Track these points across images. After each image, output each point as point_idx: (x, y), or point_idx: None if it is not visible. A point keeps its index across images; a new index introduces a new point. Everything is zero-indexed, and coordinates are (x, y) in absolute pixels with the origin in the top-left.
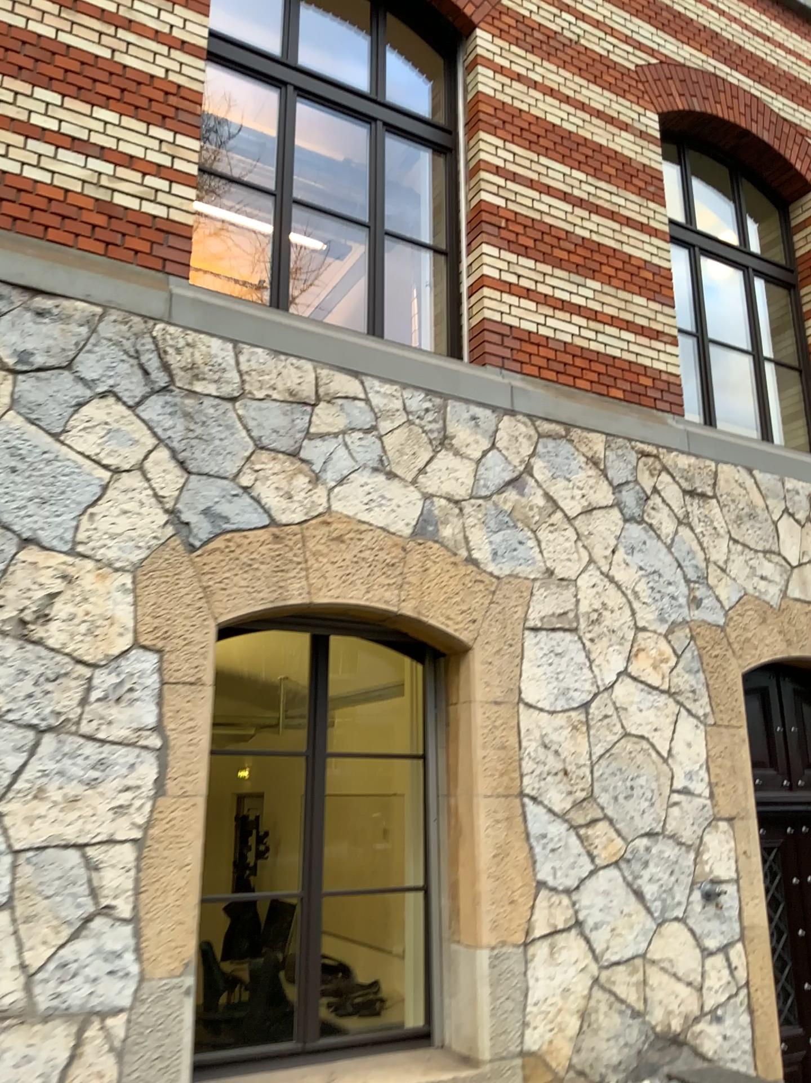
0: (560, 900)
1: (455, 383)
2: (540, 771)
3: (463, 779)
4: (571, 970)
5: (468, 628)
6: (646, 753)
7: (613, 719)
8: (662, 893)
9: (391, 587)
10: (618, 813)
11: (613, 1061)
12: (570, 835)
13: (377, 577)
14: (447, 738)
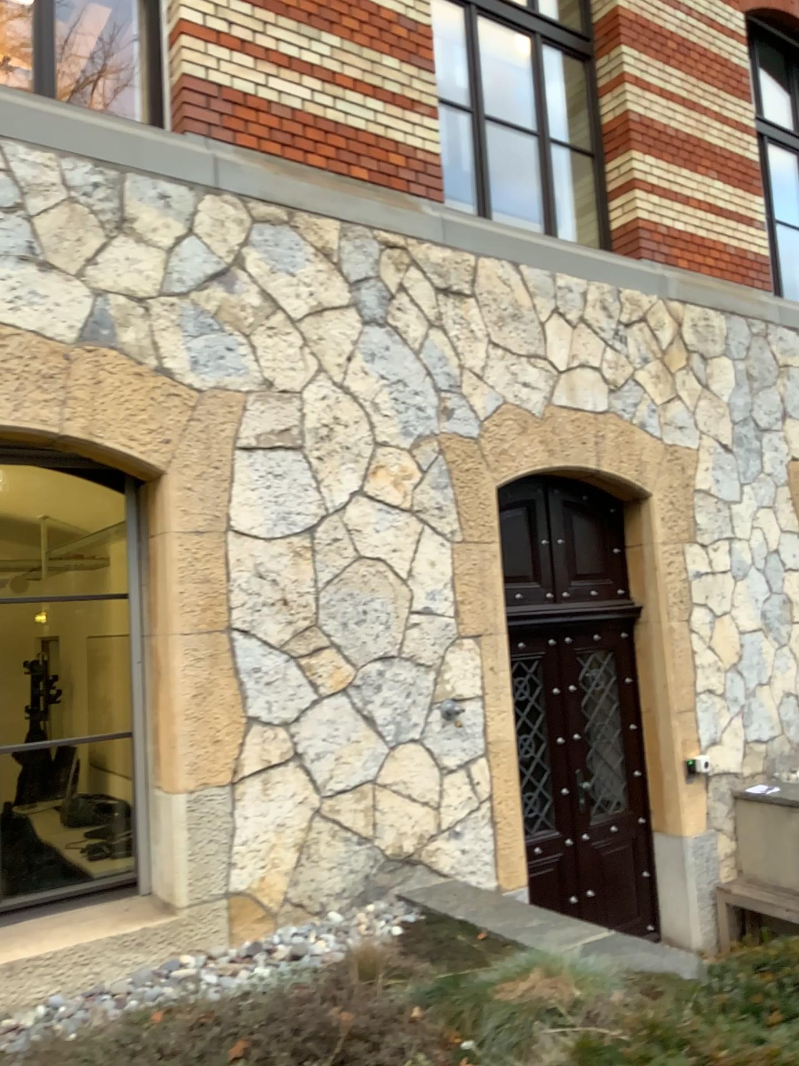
0: (276, 735)
1: (139, 155)
2: (251, 602)
3: (157, 617)
4: (287, 805)
5: (155, 449)
6: (382, 575)
7: (343, 541)
8: (396, 718)
9: (51, 403)
10: (348, 641)
11: (335, 888)
12: (288, 667)
13: (31, 392)
14: (141, 572)
